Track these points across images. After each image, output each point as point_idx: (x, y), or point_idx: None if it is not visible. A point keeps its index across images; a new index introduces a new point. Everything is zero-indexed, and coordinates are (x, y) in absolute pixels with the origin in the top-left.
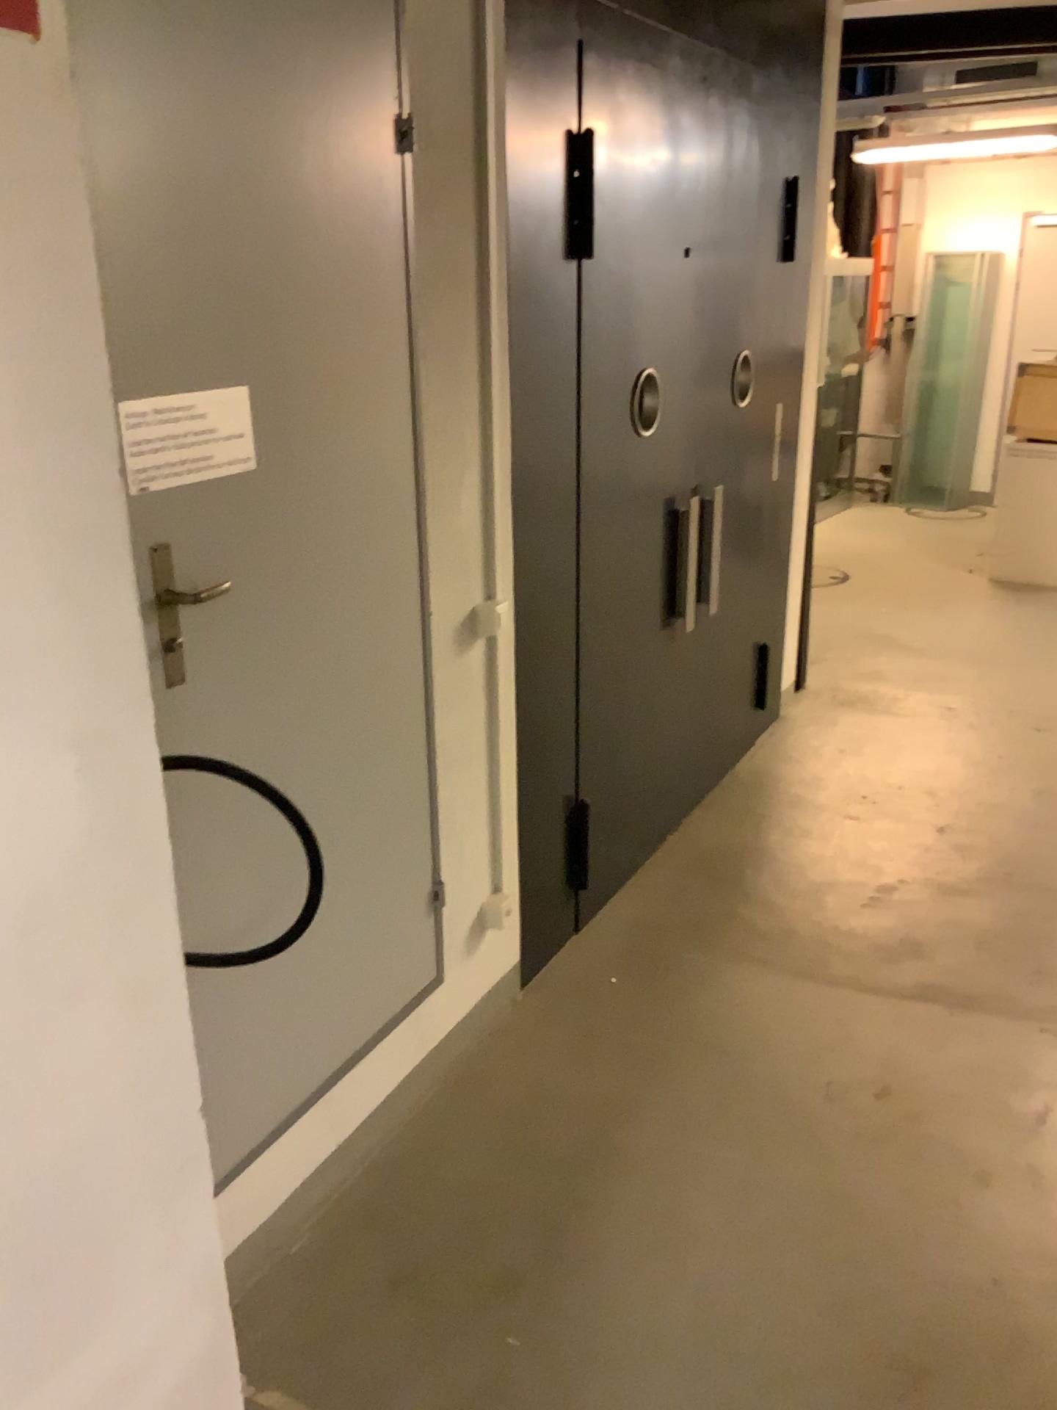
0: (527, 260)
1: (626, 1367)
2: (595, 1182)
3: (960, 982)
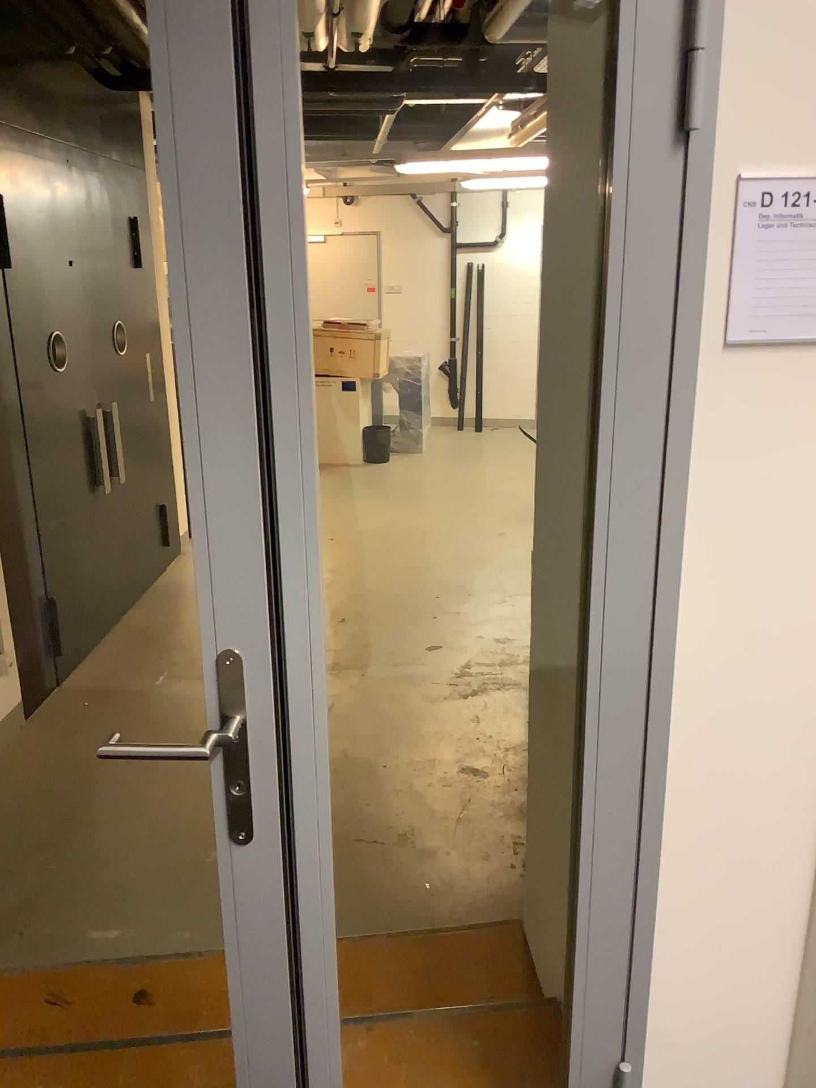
0: None
1: (117, 855)
2: (88, 791)
3: None
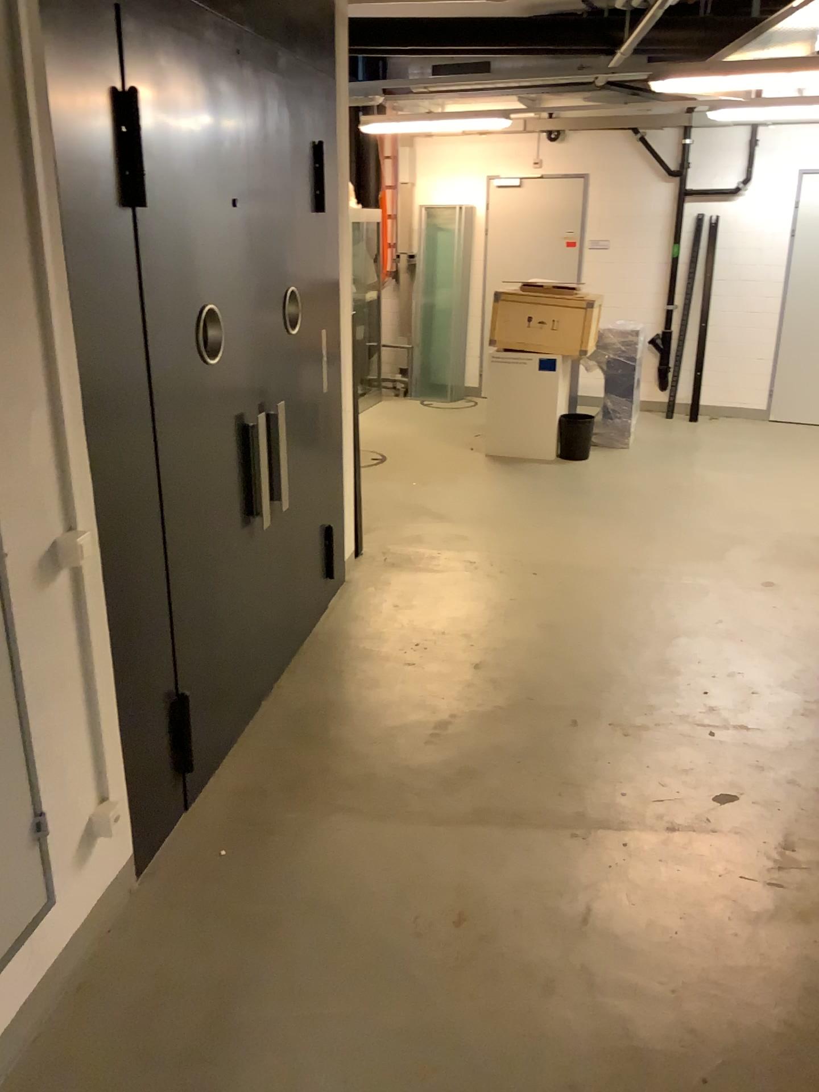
0: (80, 208)
1: None
2: (219, 1074)
3: (510, 804)
